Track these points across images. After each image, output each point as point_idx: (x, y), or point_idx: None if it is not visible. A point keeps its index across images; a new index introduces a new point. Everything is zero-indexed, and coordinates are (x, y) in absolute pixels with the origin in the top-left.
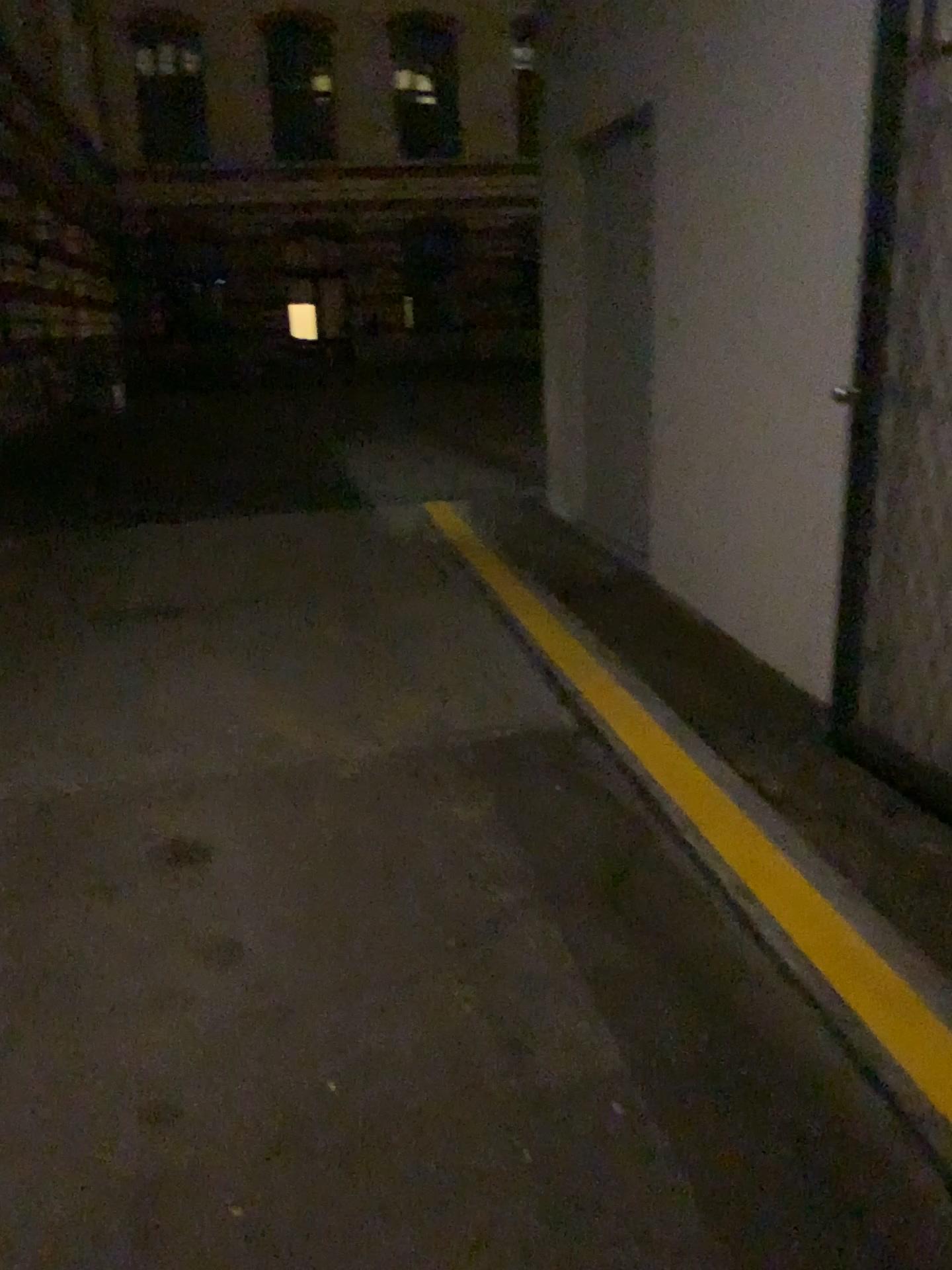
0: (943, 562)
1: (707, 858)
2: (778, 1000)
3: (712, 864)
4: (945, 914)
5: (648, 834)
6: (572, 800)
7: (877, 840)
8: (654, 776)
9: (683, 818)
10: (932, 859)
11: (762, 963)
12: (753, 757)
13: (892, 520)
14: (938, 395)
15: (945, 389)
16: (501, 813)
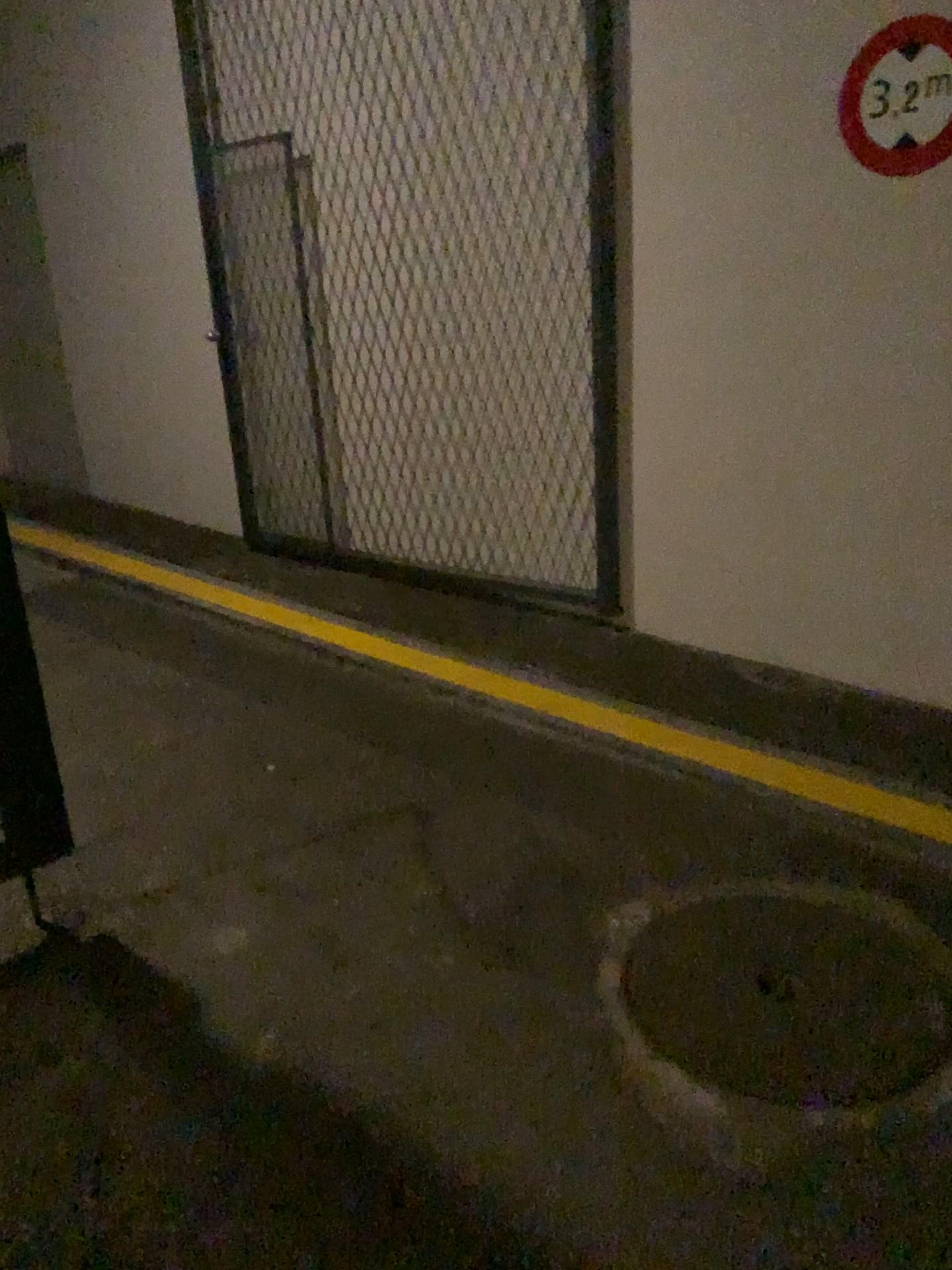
0: (287, 426)
1: (193, 611)
2: (250, 645)
3: (197, 613)
4: (323, 599)
5: (153, 613)
6: (96, 611)
7: (283, 582)
8: (145, 589)
9: (171, 601)
10: (312, 583)
11: (238, 637)
12: (203, 568)
13: (255, 409)
14: (266, 334)
15: (268, 330)
16: (51, 626)
